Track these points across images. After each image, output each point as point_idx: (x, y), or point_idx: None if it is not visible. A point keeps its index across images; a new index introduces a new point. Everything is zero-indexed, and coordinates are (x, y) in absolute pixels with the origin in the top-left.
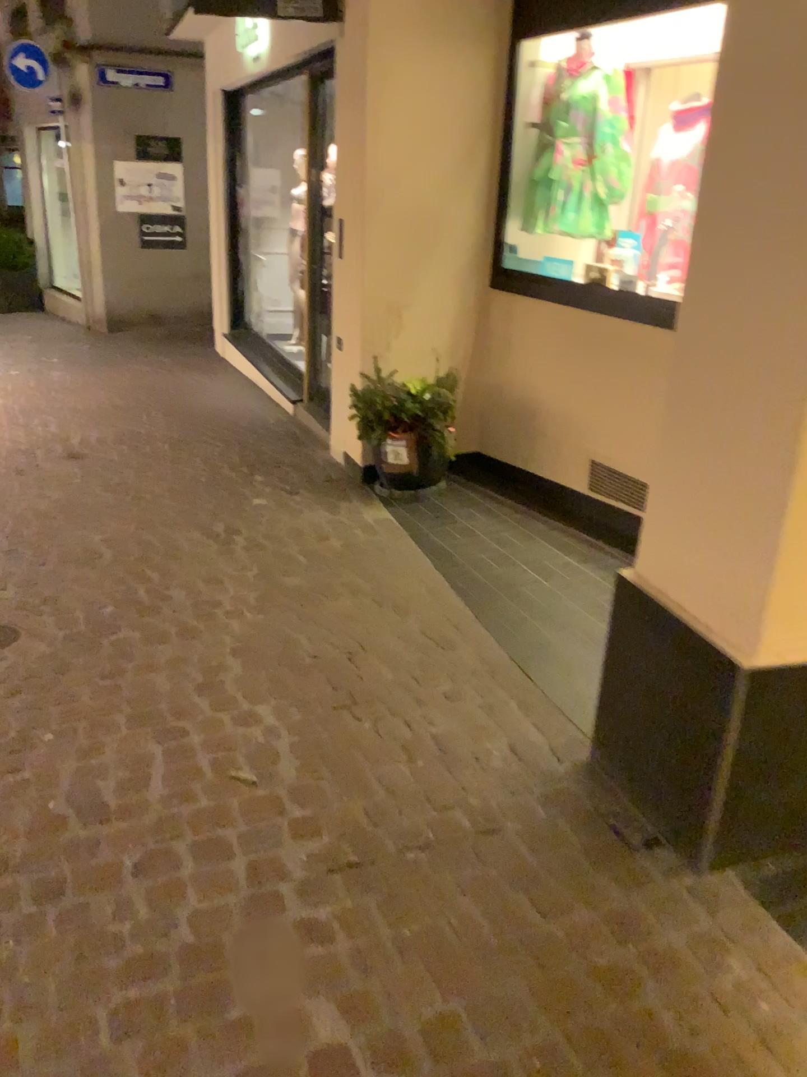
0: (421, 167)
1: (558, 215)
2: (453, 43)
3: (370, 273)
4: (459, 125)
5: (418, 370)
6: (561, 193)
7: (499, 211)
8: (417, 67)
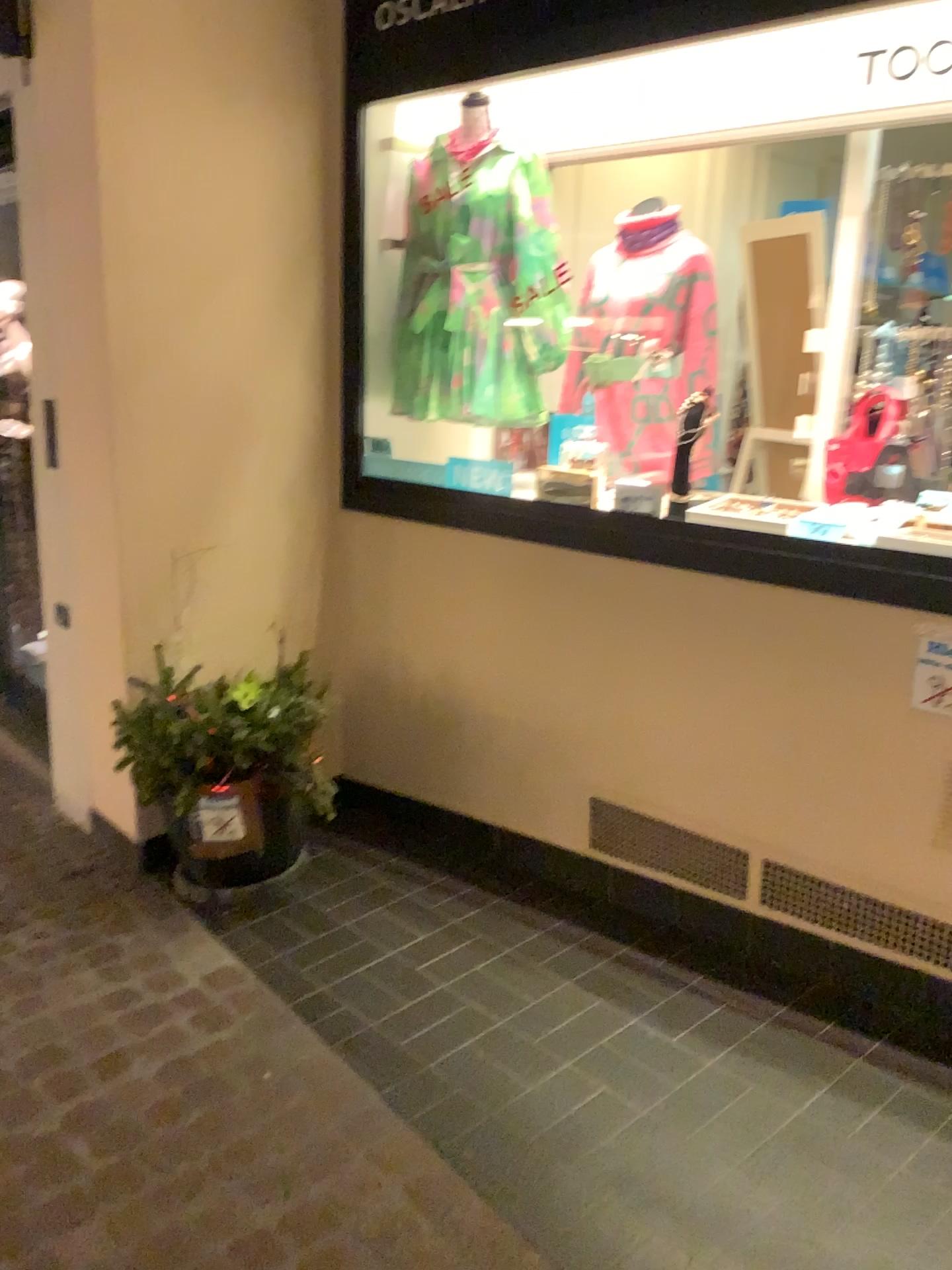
0: (211, 308)
1: (464, 387)
2: (249, 99)
3: (133, 498)
4: (270, 237)
5: (231, 659)
6: (465, 351)
7: (343, 383)
8: (191, 134)
